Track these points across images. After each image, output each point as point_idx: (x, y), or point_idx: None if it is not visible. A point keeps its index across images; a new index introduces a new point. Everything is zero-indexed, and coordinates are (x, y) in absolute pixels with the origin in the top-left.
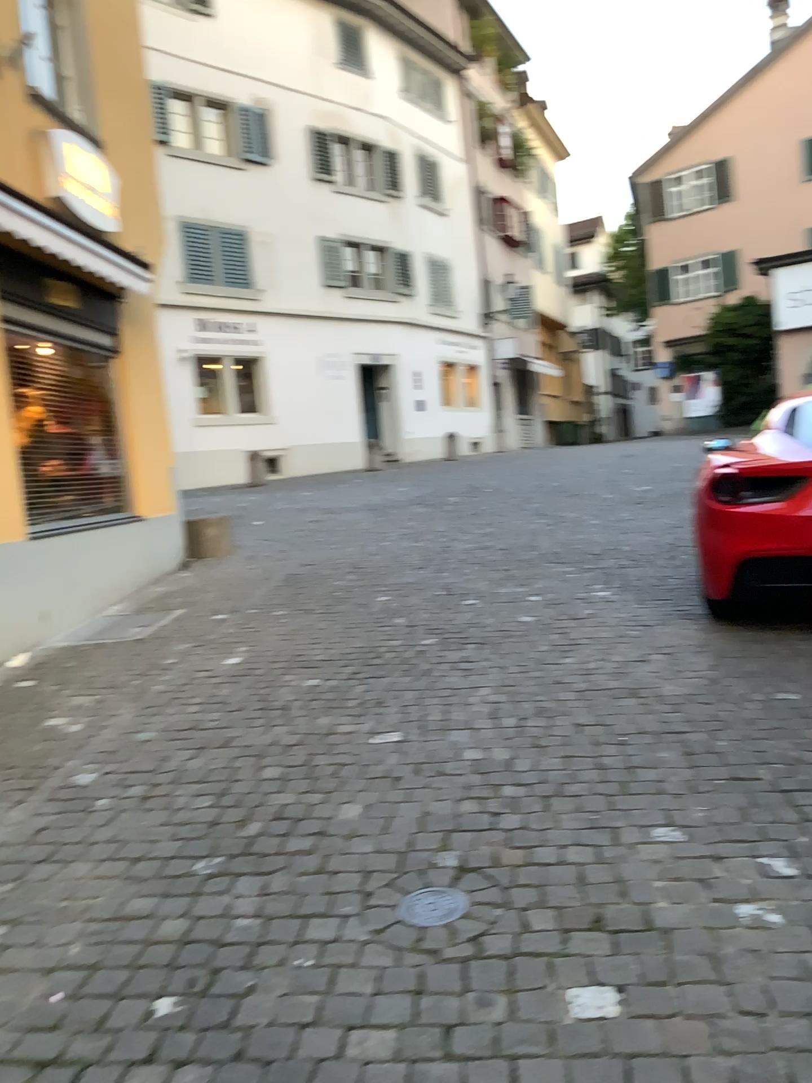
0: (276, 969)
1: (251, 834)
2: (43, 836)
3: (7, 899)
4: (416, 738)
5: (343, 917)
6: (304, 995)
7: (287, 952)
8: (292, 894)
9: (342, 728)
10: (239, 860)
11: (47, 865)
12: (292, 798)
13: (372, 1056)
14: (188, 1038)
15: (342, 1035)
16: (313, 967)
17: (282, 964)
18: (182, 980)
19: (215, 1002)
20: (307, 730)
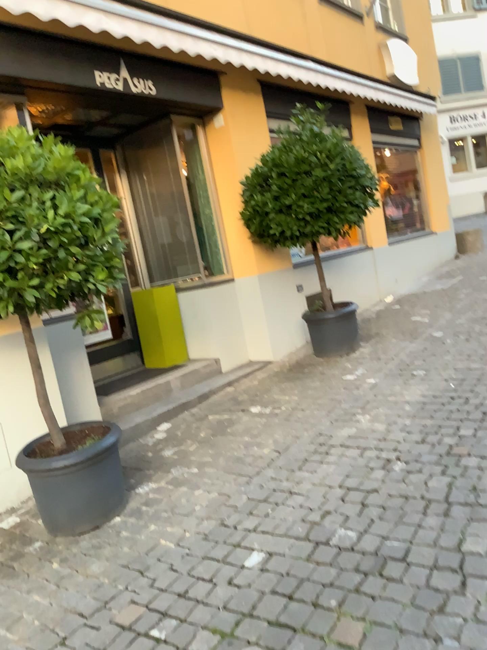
0: None
1: None
2: (426, 351)
3: (419, 366)
4: None
5: None
6: None
7: None
8: None
9: None
10: None
11: (431, 358)
12: None
13: None
14: None
15: None
16: None
17: None
18: None
19: None
20: None
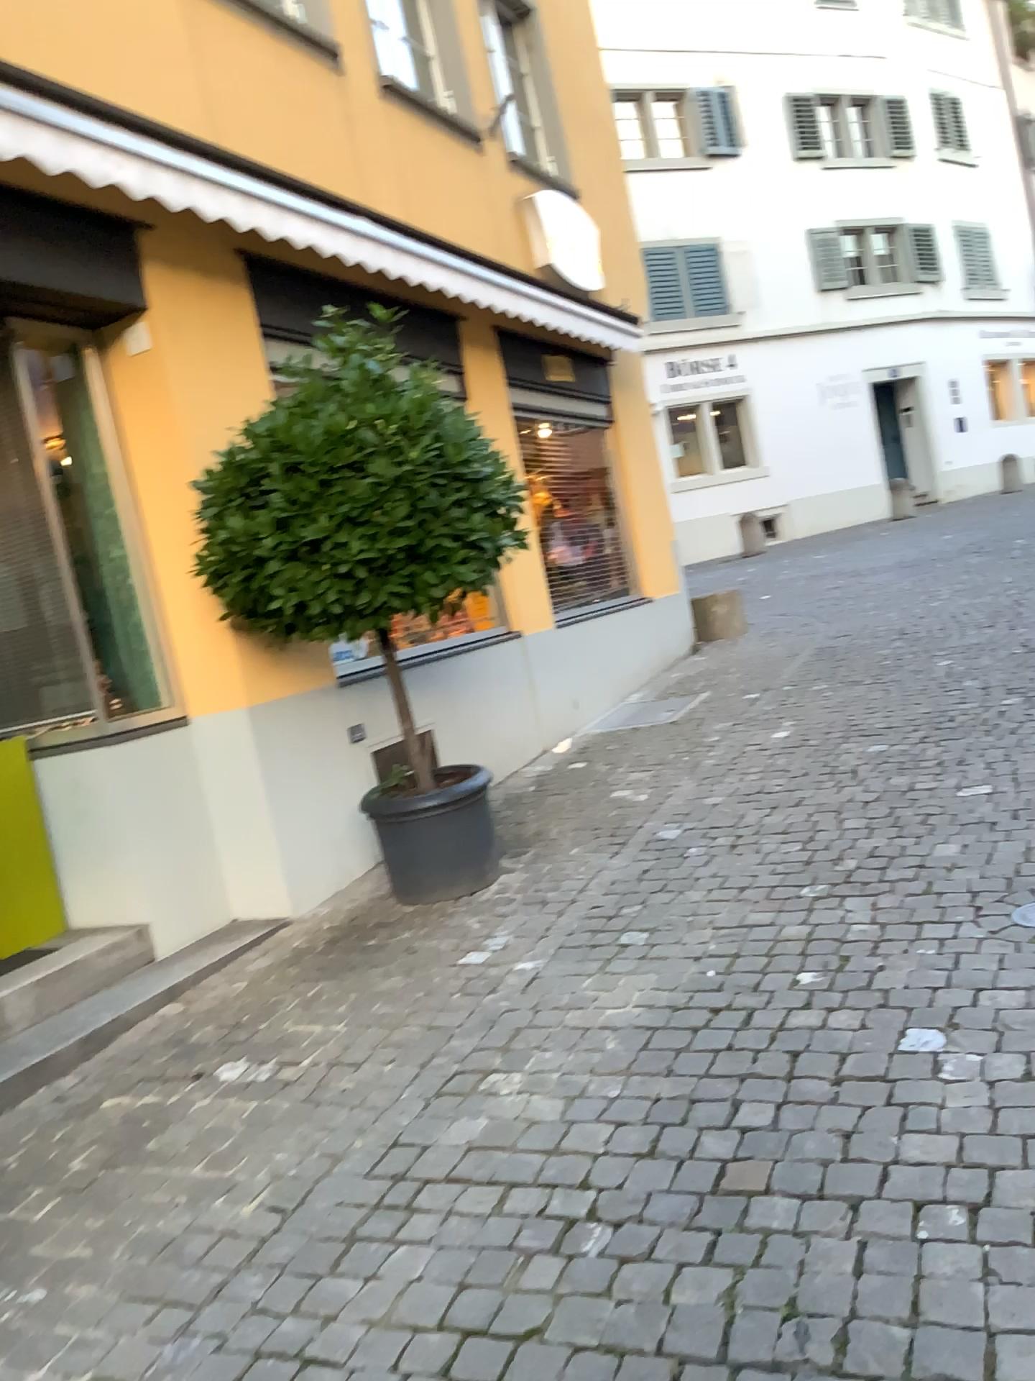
0: (900, 958)
1: (848, 870)
2: (648, 880)
3: (636, 920)
4: (1008, 789)
5: (956, 925)
6: (931, 974)
7: (907, 949)
8: (901, 910)
9: (922, 785)
10: (841, 889)
11: (660, 898)
12: (882, 843)
13: (1004, 1008)
14: (834, 998)
15: (973, 997)
16: (934, 957)
17: (904, 956)
18: (814, 967)
19: (849, 979)
20: (884, 788)
